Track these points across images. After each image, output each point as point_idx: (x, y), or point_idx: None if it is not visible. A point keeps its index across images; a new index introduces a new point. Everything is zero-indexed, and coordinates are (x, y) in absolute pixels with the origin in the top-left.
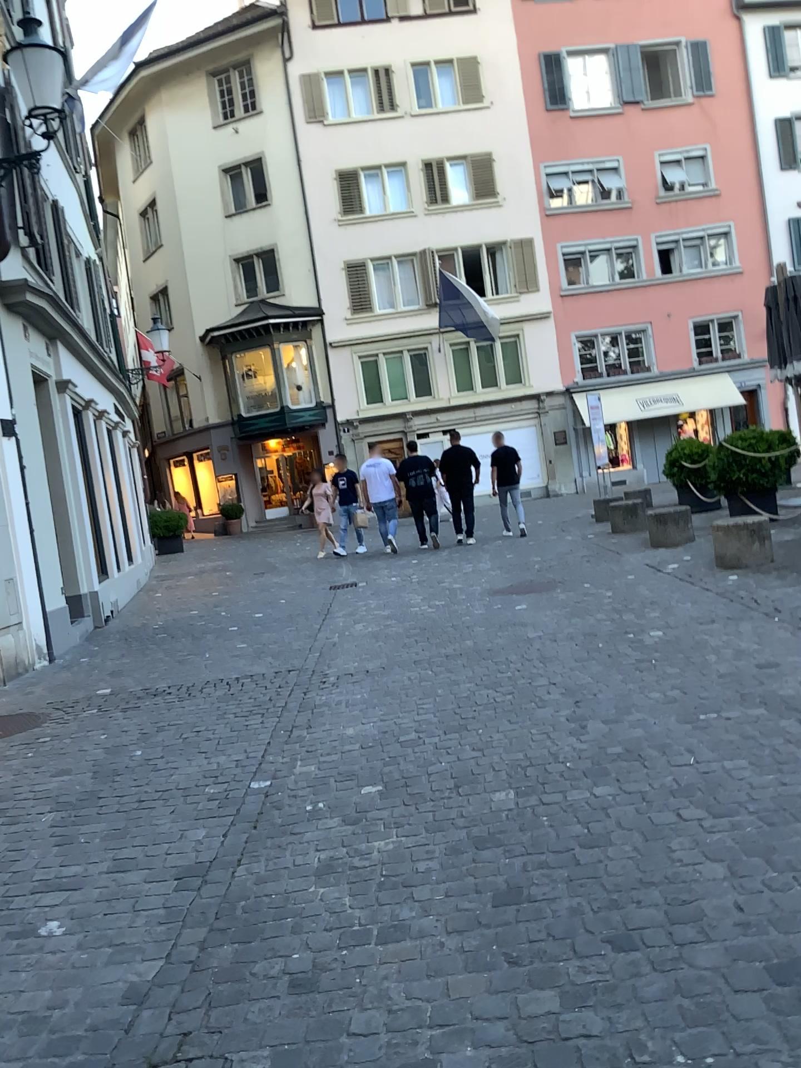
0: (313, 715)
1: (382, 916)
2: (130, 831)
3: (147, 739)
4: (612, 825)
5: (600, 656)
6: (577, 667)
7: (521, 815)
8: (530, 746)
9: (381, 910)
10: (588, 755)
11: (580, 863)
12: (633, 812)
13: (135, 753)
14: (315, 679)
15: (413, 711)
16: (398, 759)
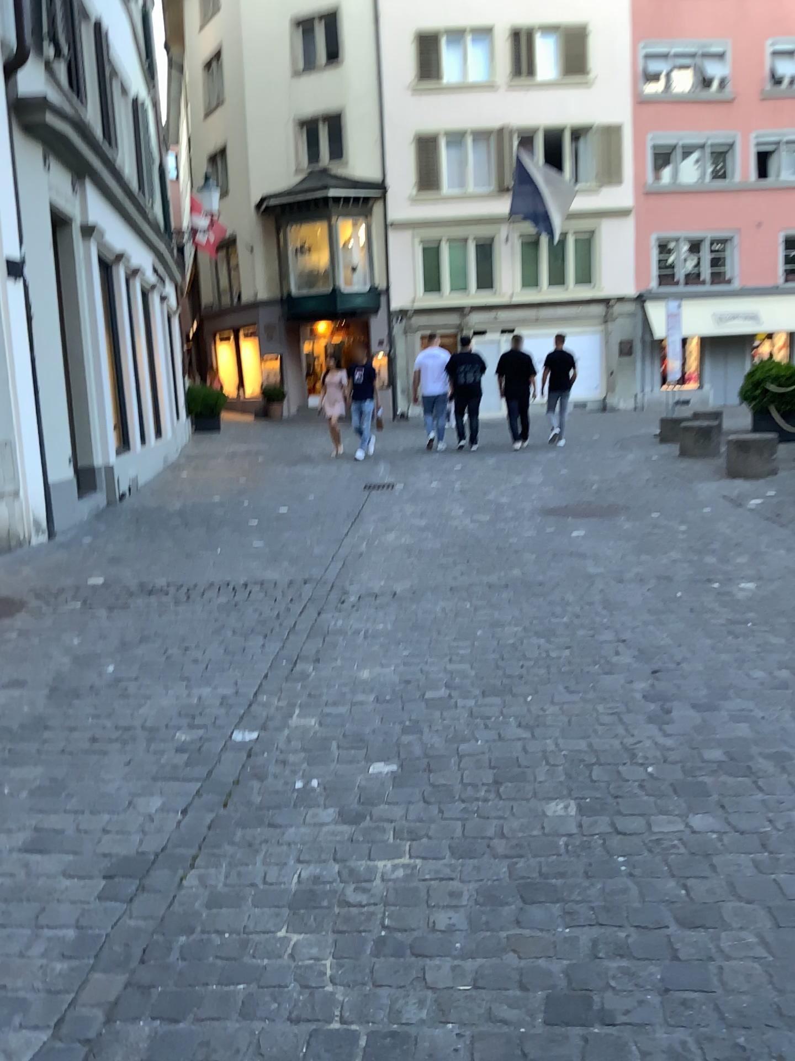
0: (324, 644)
1: (376, 1015)
2: (65, 790)
3: (122, 653)
4: (724, 892)
5: (682, 610)
6: (653, 621)
7: (588, 850)
8: (596, 731)
9: (376, 1004)
10: (678, 760)
11: (682, 962)
12: (753, 873)
13: (104, 670)
14: (332, 595)
15: (446, 656)
16: (422, 727)
